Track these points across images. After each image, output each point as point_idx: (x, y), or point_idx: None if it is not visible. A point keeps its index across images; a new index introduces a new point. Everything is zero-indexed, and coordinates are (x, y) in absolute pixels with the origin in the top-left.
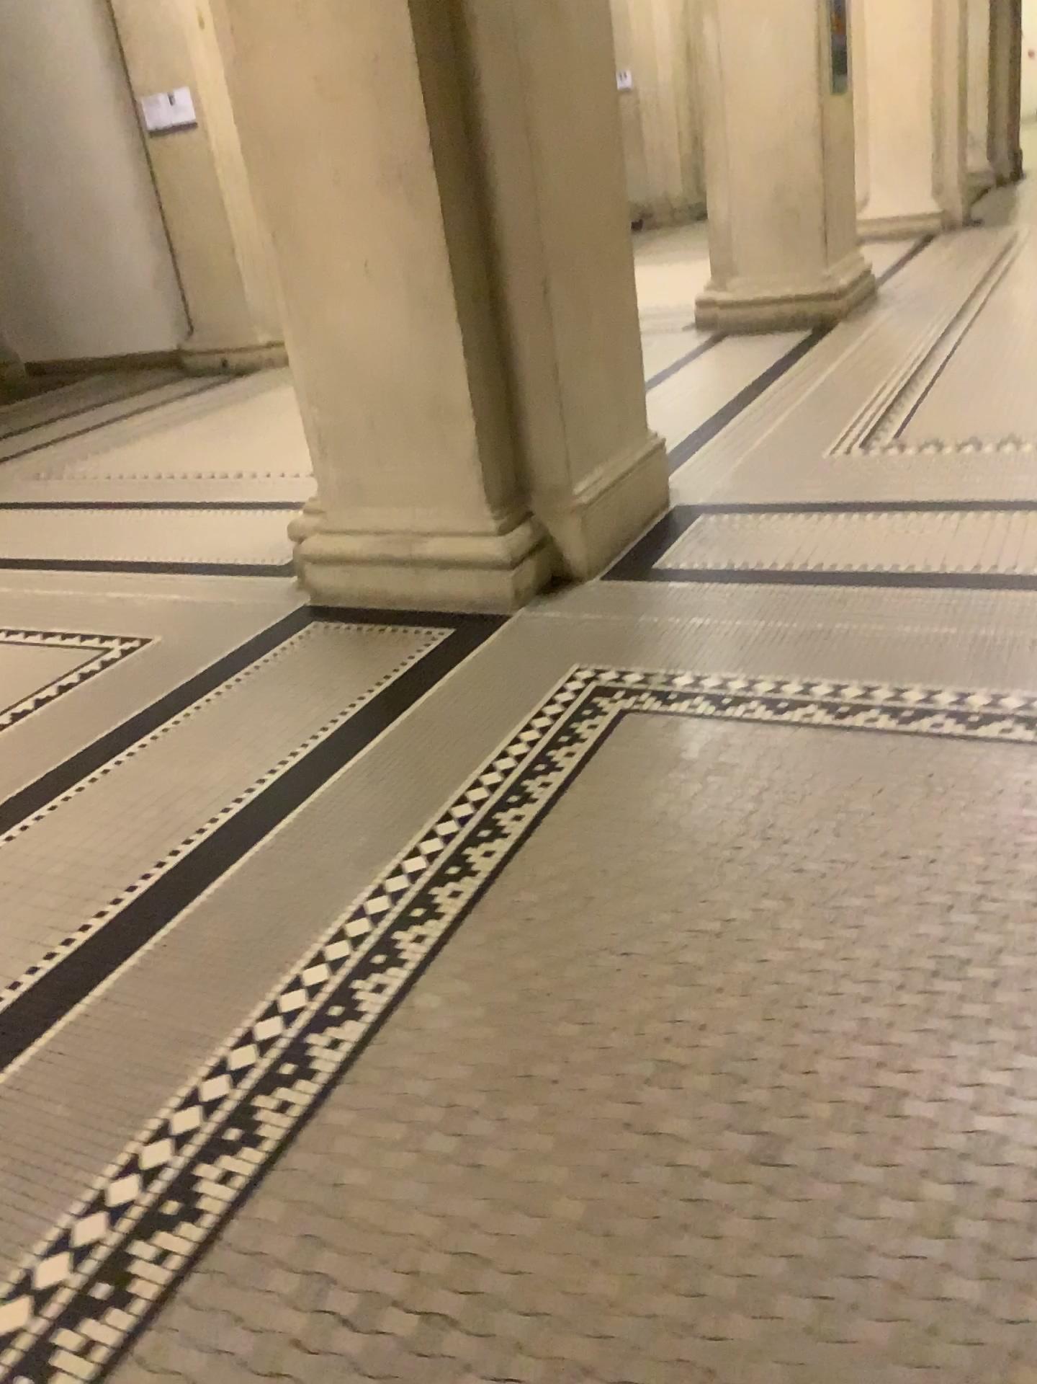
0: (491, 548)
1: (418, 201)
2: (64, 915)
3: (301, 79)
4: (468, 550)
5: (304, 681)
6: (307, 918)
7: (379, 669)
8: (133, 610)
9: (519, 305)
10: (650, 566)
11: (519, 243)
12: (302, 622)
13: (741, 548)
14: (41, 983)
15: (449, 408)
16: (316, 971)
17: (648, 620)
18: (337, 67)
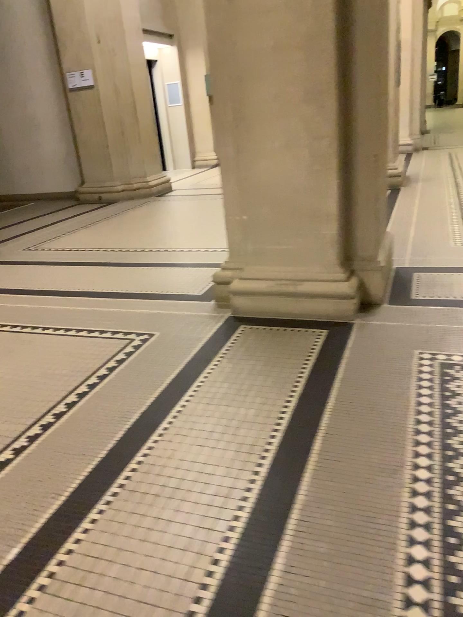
0: (340, 288)
1: (322, 111)
2: (220, 512)
3: (262, 47)
4: (329, 289)
5: (263, 359)
6: (384, 511)
7: (300, 352)
8: (129, 319)
9: (362, 166)
10: (406, 297)
11: (366, 135)
12: (234, 326)
13: (450, 289)
14: (237, 563)
15: (327, 216)
16: (421, 551)
17: (433, 326)
18: (285, 41)
